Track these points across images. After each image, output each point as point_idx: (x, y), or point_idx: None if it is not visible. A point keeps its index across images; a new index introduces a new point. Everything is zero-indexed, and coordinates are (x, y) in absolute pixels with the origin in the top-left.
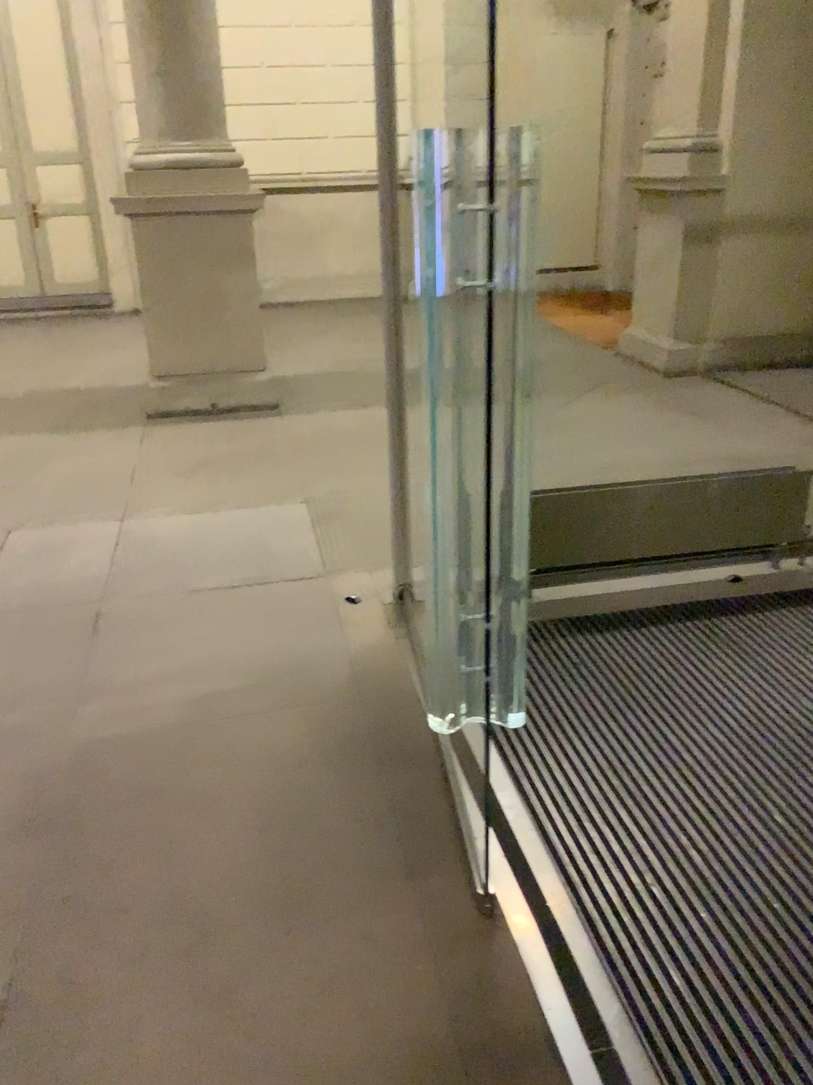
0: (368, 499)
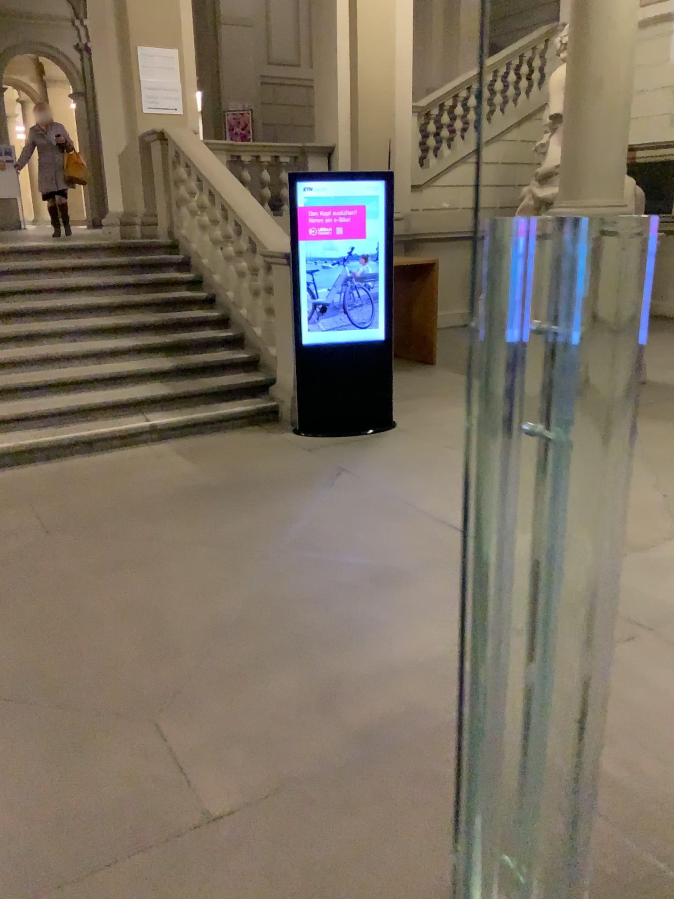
0: None
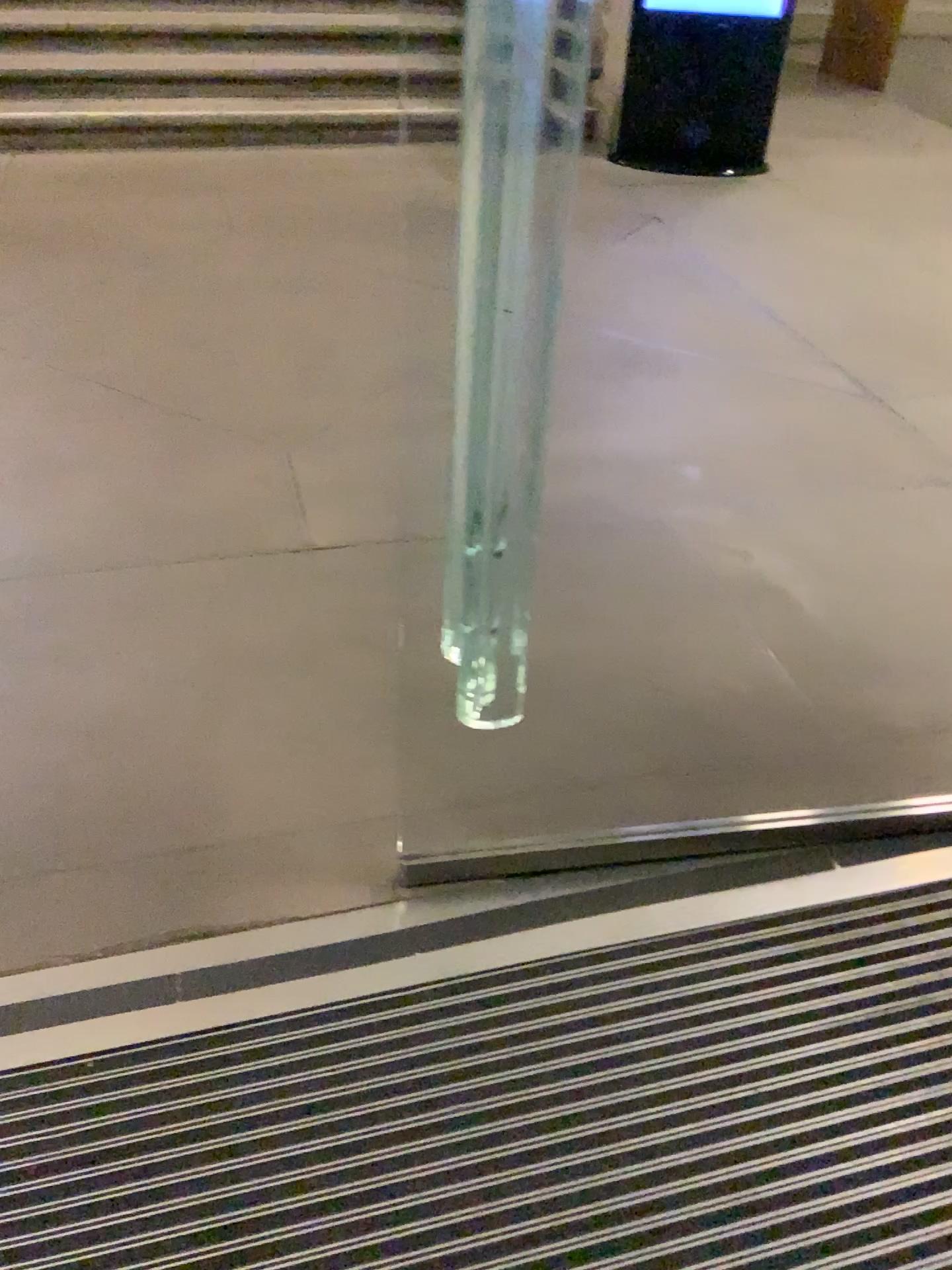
0: None
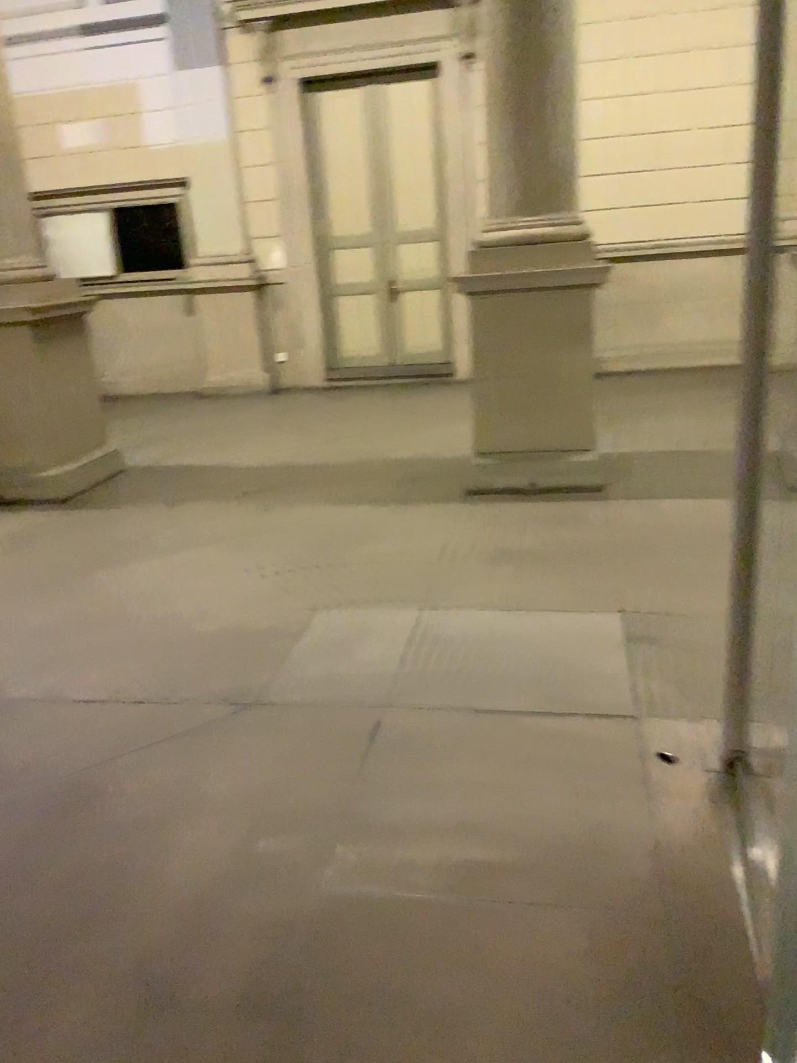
0: (699, 614)
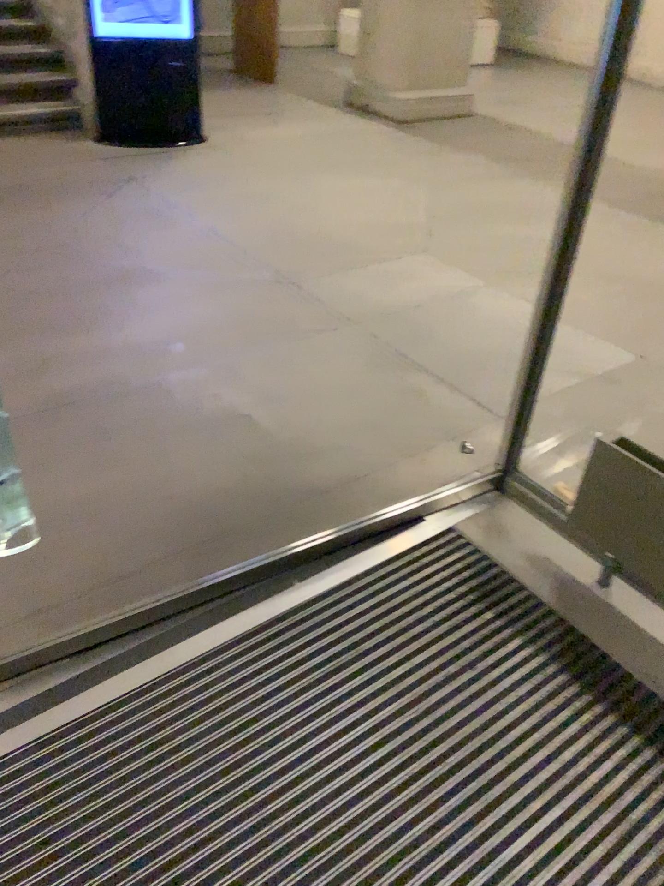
0: None
